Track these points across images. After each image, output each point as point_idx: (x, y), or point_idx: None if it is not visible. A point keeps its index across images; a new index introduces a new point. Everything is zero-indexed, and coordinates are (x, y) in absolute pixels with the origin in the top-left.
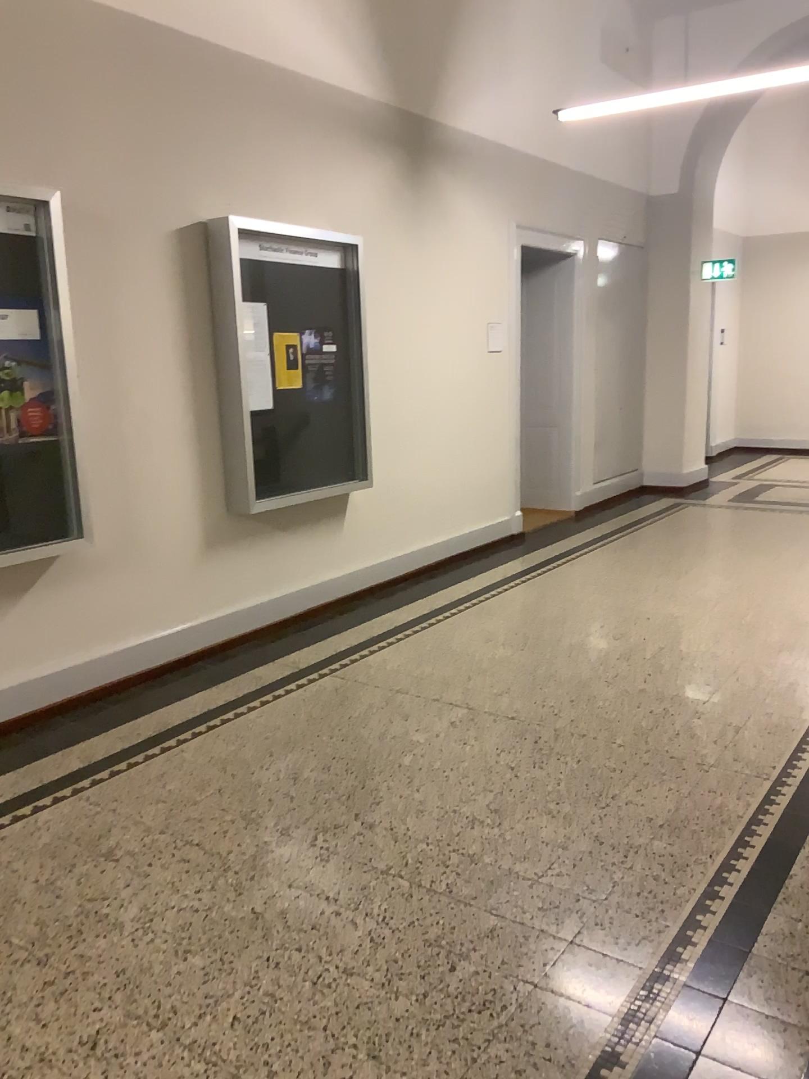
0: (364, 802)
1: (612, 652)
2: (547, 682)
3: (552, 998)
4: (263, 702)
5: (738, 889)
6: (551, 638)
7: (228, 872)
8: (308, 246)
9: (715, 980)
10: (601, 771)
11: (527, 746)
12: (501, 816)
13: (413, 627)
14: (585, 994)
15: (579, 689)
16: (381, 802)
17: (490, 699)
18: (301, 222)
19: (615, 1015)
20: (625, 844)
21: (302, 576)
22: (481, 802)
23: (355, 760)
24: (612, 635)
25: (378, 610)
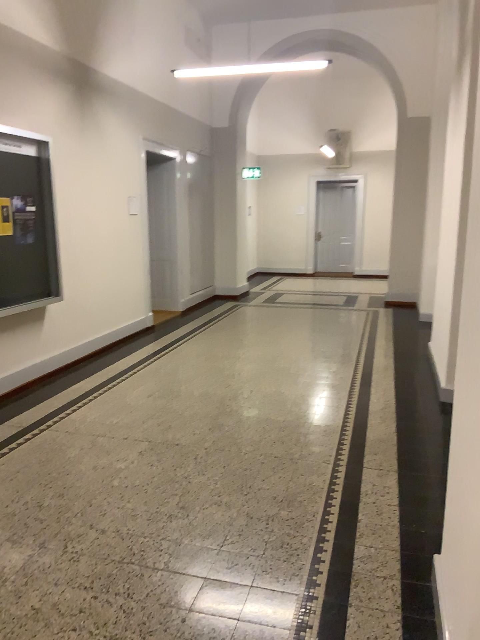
0: (95, 514)
1: (225, 396)
2: (193, 418)
3: (252, 627)
4: (4, 452)
5: (336, 533)
6: (188, 390)
7: (6, 582)
8: (17, 140)
9: (340, 593)
10: (239, 471)
11: (191, 461)
12: (187, 509)
13: (98, 390)
14: (270, 619)
15: (213, 421)
16: (107, 512)
17: (160, 433)
18: (11, 123)
19: (291, 629)
20: (267, 516)
21: (20, 362)
22: (173, 502)
23: (81, 485)
24: (222, 385)
25: (72, 380)
